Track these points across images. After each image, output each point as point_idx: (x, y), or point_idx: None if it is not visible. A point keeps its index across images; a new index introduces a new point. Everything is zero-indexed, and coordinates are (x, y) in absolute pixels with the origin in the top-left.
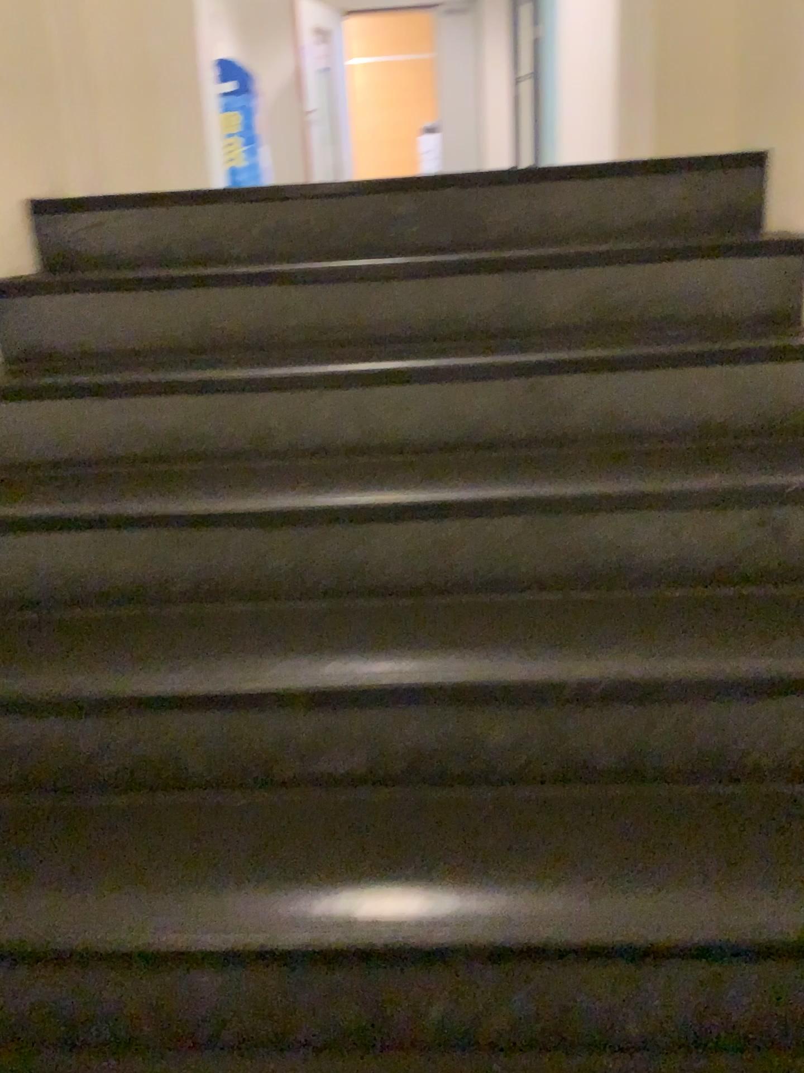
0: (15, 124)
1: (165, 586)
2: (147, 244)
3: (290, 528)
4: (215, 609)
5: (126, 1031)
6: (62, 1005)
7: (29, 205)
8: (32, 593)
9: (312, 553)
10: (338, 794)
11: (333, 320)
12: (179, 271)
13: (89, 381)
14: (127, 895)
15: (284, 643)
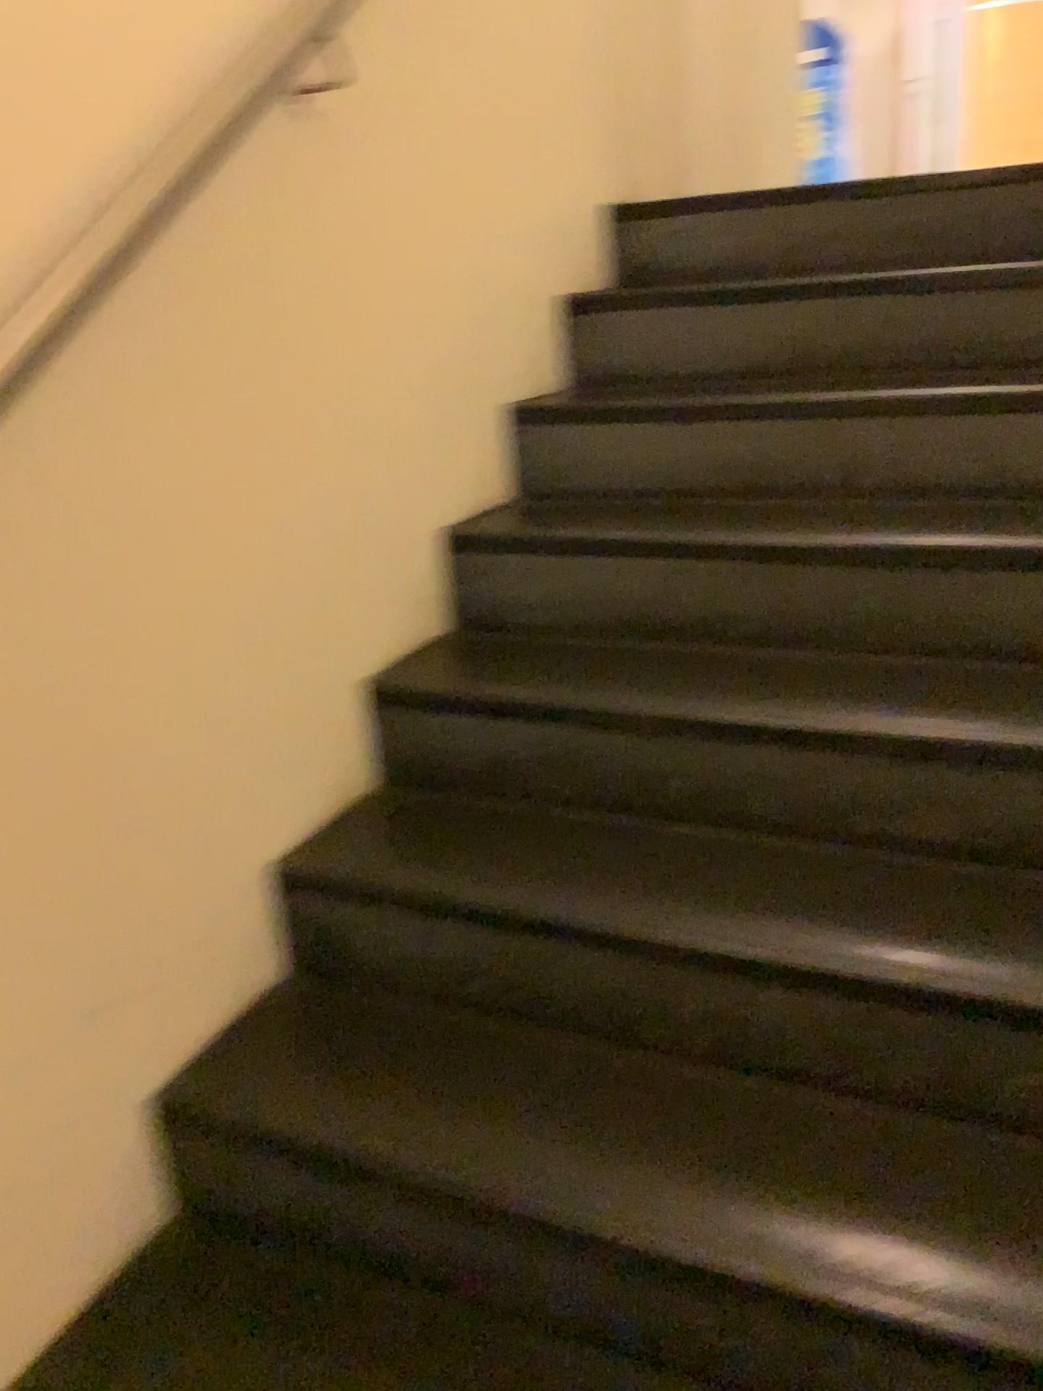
0: (603, 124)
1: (733, 629)
2: (732, 255)
3: (884, 575)
4: (787, 659)
5: (675, 1042)
6: (616, 1006)
7: (607, 215)
8: (593, 624)
9: (906, 606)
10: (915, 863)
11: (952, 343)
12: (769, 286)
13: (663, 407)
14: (690, 913)
15: (867, 696)
